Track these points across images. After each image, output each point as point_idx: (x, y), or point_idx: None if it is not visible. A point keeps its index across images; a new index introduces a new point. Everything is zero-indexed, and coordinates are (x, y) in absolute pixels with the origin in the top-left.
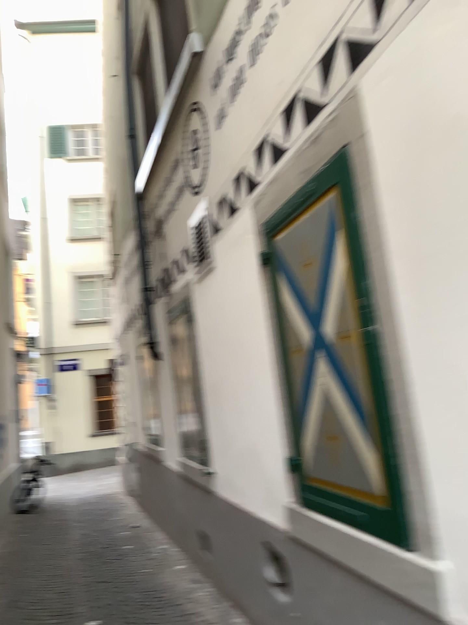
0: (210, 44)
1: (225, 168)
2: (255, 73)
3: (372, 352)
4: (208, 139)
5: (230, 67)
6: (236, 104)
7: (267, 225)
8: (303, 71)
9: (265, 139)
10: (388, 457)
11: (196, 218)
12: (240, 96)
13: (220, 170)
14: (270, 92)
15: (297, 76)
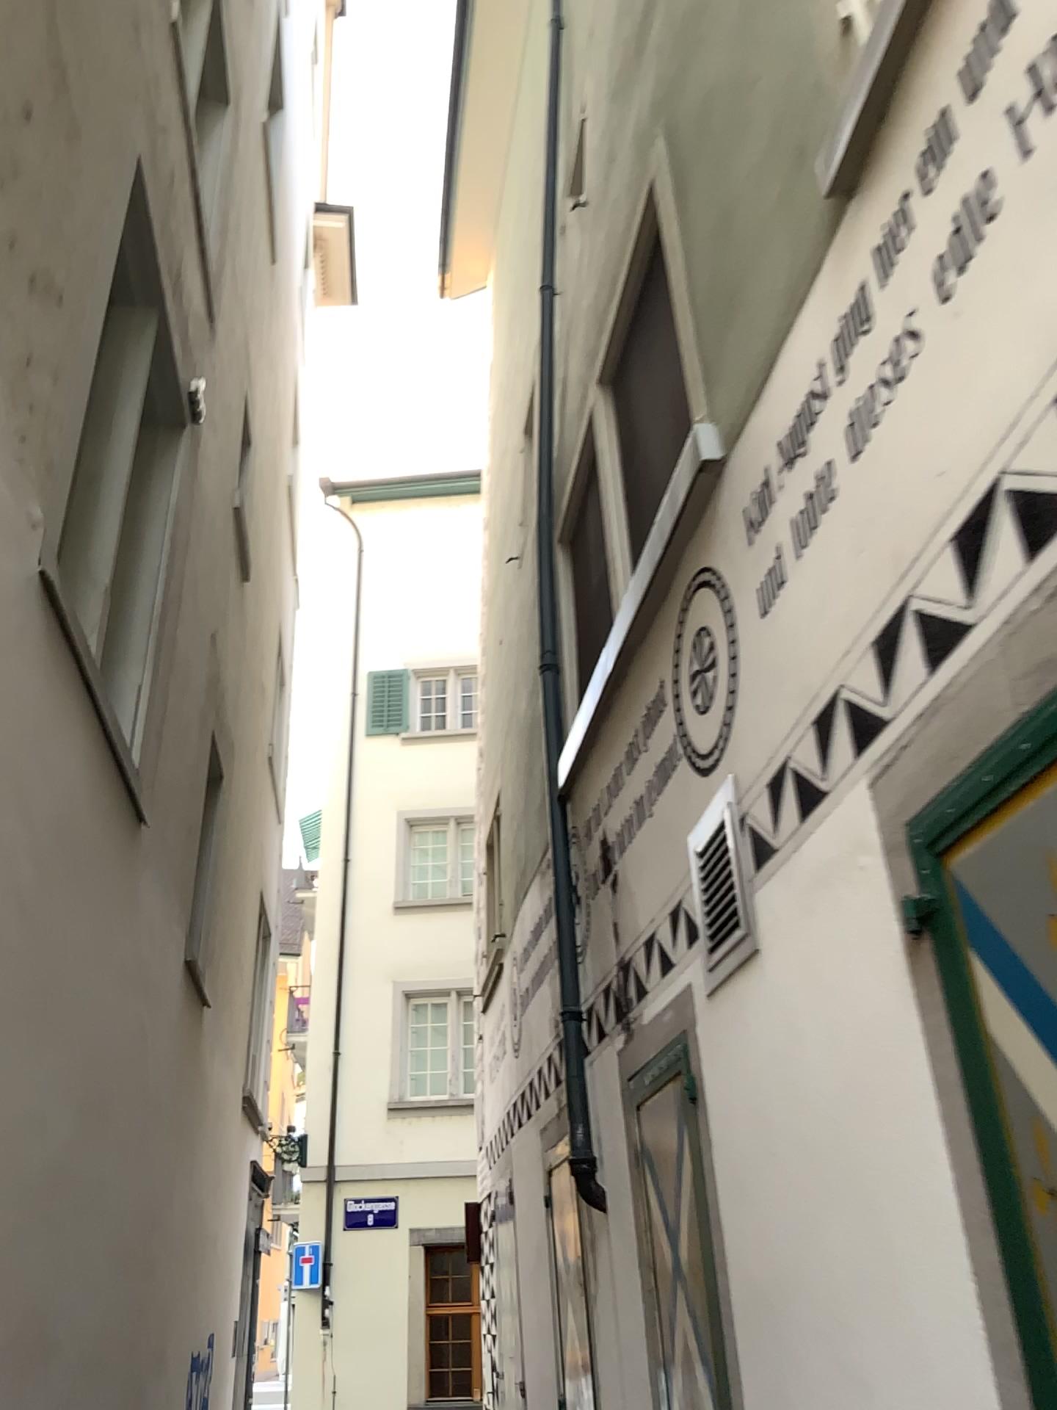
0: (744, 438)
1: (788, 702)
2: (867, 469)
3: None
4: (740, 640)
5: (797, 473)
6: (816, 549)
7: (920, 825)
8: (1009, 430)
9: (901, 613)
10: None
11: (710, 831)
12: (826, 530)
13: (775, 708)
14: (913, 501)
15: (993, 445)
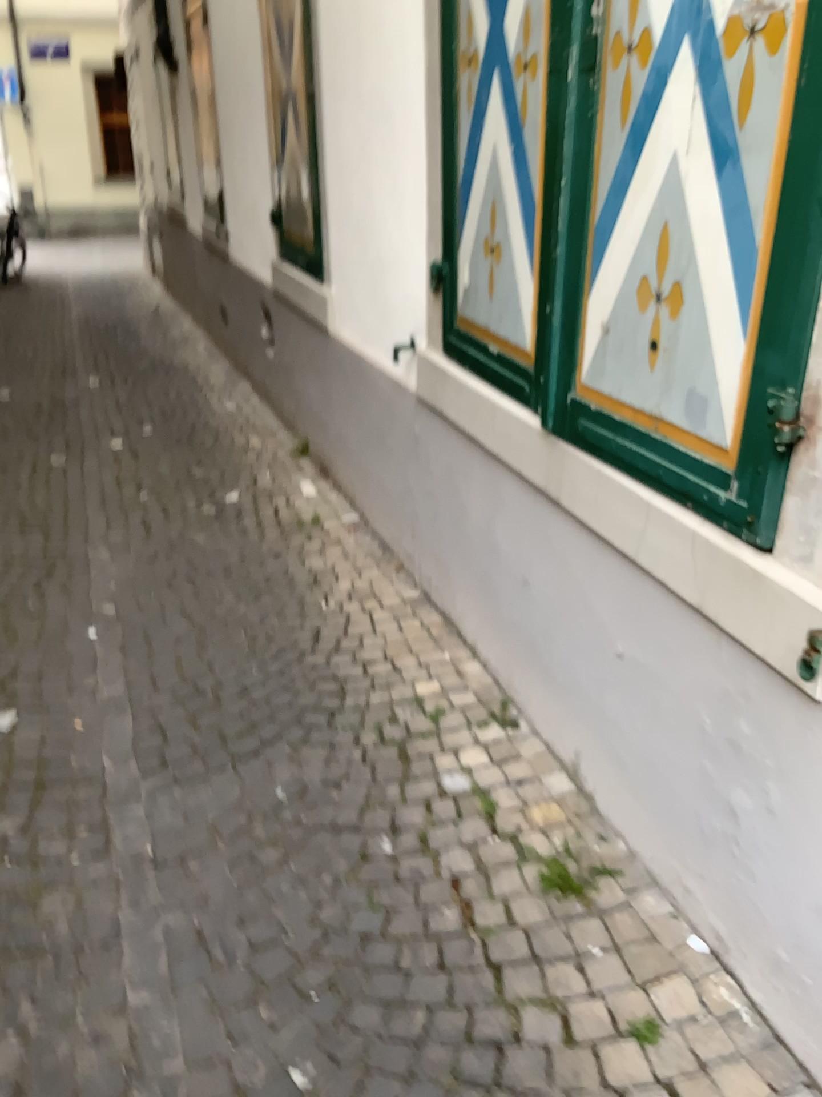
0: None
1: None
2: None
3: (314, 111)
4: None
5: None
6: None
7: None
8: None
9: None
10: (316, 210)
11: None
12: None
13: None
14: None
15: None
